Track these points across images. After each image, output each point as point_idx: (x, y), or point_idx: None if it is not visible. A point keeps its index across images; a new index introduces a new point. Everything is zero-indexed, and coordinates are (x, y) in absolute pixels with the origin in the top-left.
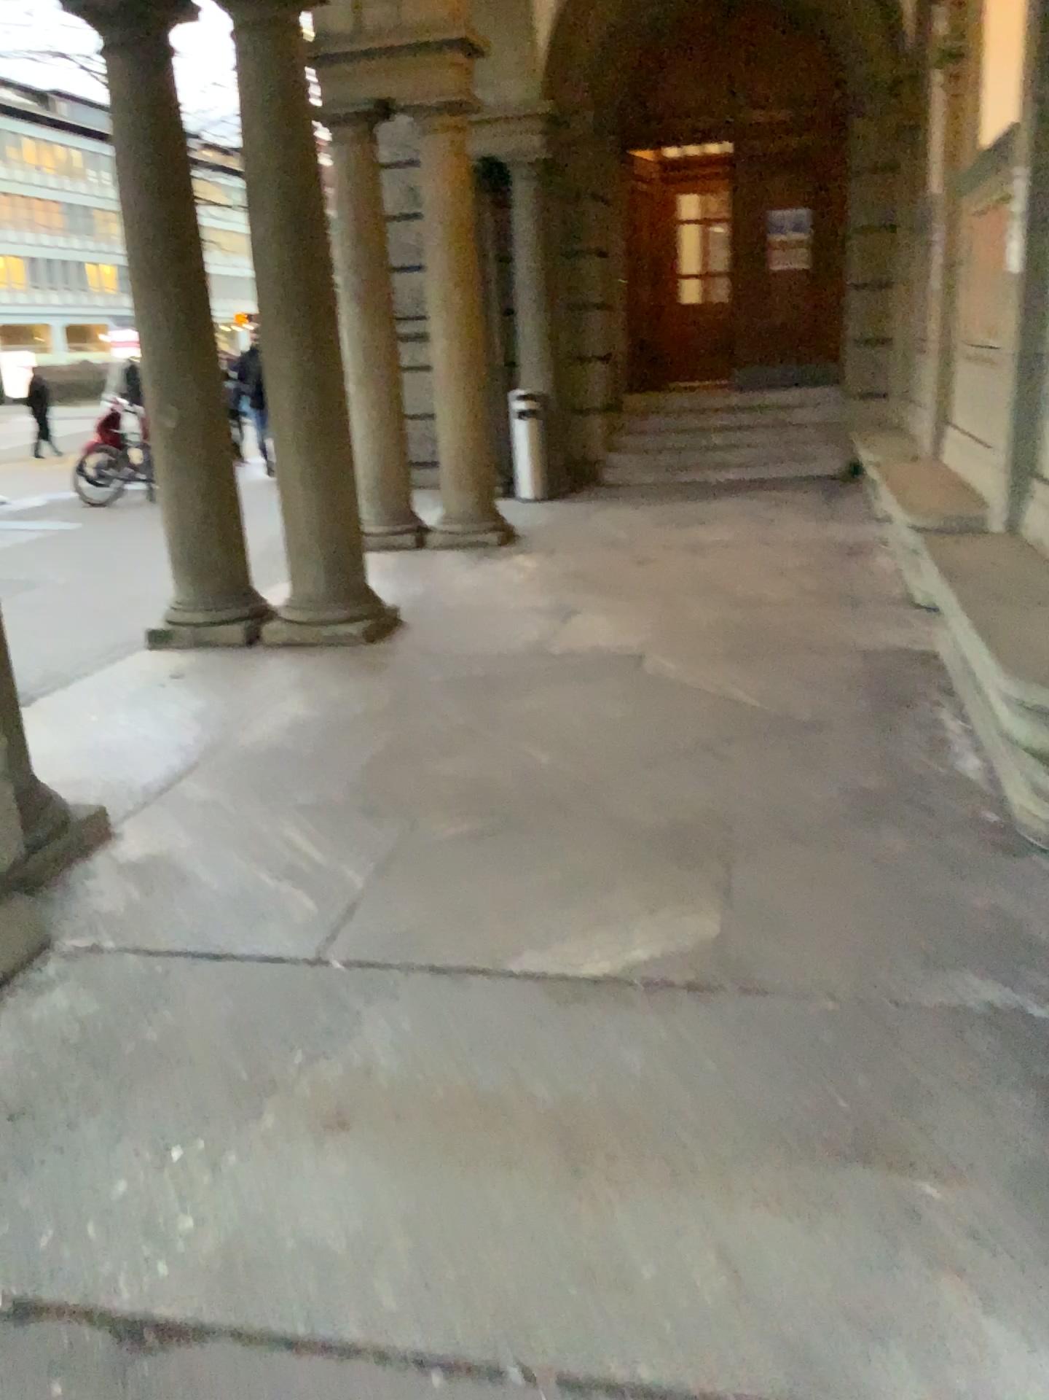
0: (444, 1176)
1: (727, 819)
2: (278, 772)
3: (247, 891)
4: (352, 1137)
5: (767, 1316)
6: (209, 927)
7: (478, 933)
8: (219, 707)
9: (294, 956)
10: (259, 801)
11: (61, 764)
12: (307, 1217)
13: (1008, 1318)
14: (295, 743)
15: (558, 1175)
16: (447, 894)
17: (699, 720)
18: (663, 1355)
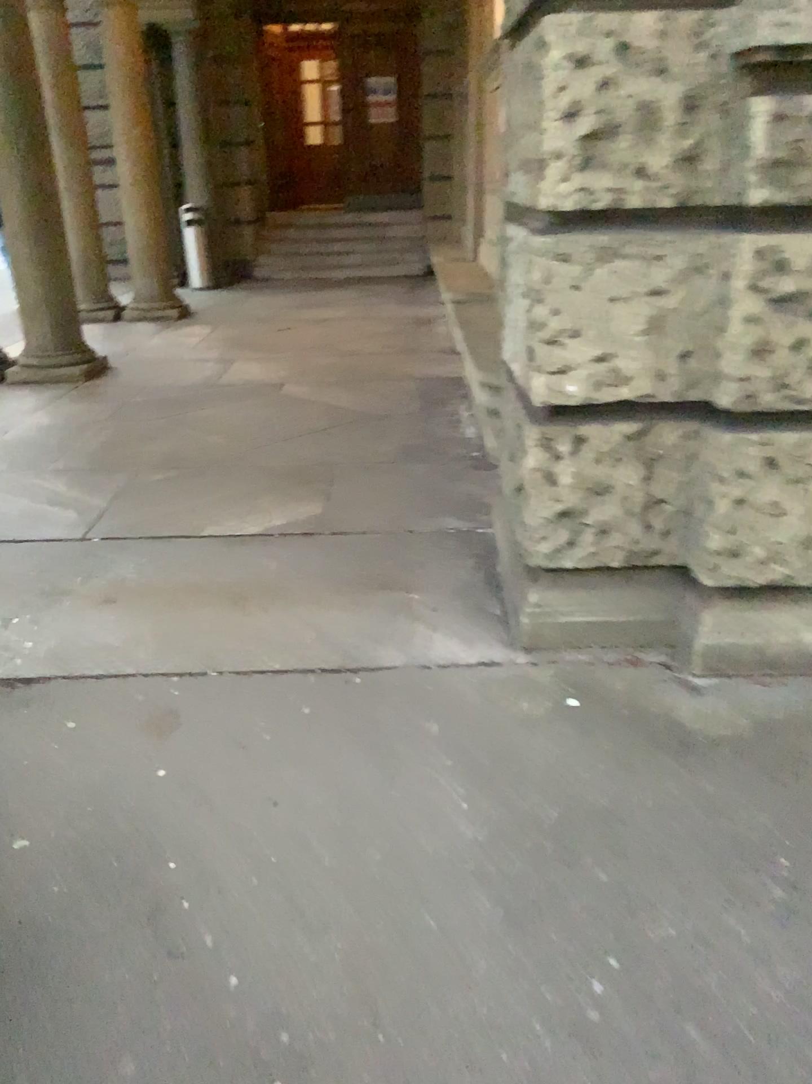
0: (170, 613)
1: (329, 461)
2: (39, 451)
3: (32, 509)
4: (117, 604)
5: (333, 642)
6: (11, 527)
7: (181, 519)
8: None
9: (69, 536)
10: (30, 467)
11: None
12: (97, 634)
13: (442, 631)
14: (48, 436)
15: (230, 608)
16: (160, 503)
17: (315, 414)
18: (283, 658)
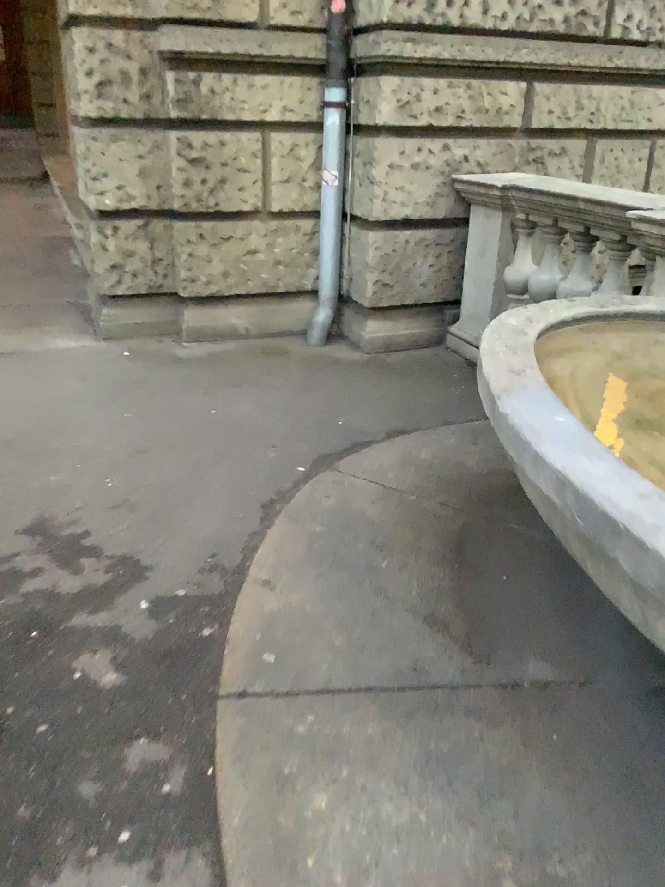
0: None
1: None
2: None
3: None
4: None
5: None
6: None
7: None
8: None
9: None
10: None
11: None
12: None
13: (60, 336)
14: None
15: None
16: None
17: None
18: None
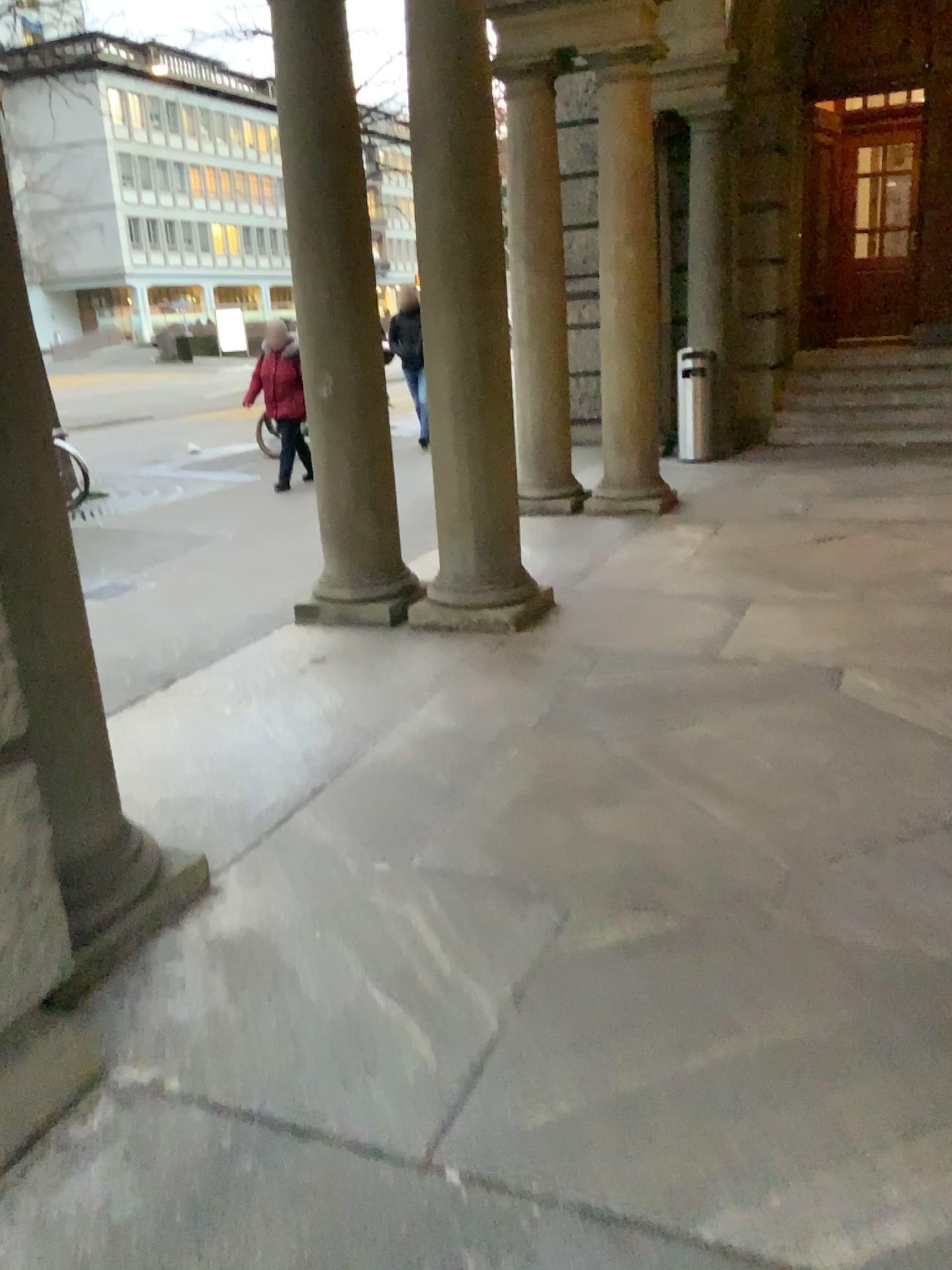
0: None
1: None
2: (406, 815)
3: (346, 1017)
4: None
5: None
6: (291, 1077)
7: (647, 1147)
8: (352, 712)
9: (392, 1153)
10: (379, 859)
11: (174, 779)
12: None
13: None
14: (429, 770)
15: None
16: (604, 1059)
17: (926, 780)
18: None
